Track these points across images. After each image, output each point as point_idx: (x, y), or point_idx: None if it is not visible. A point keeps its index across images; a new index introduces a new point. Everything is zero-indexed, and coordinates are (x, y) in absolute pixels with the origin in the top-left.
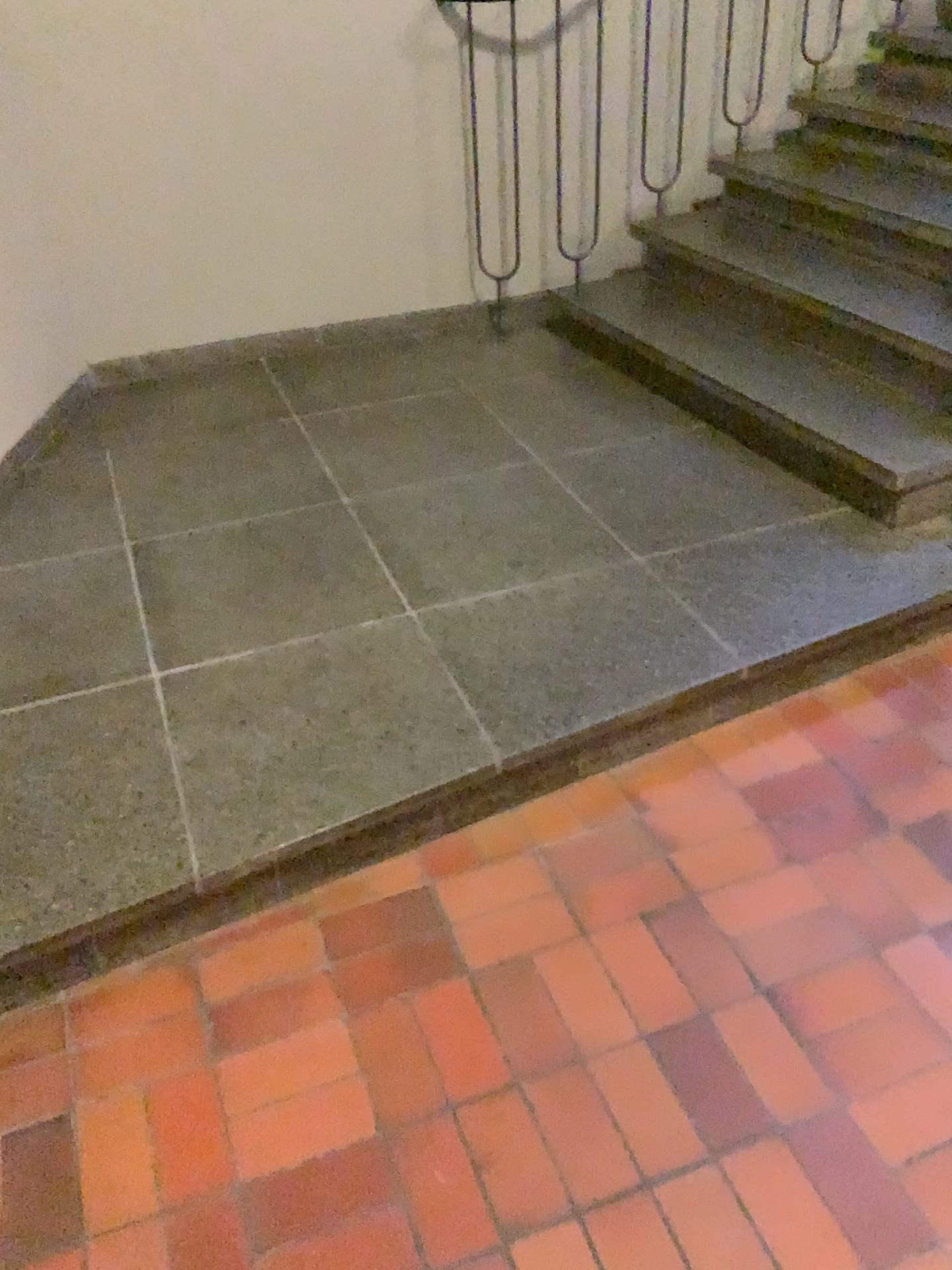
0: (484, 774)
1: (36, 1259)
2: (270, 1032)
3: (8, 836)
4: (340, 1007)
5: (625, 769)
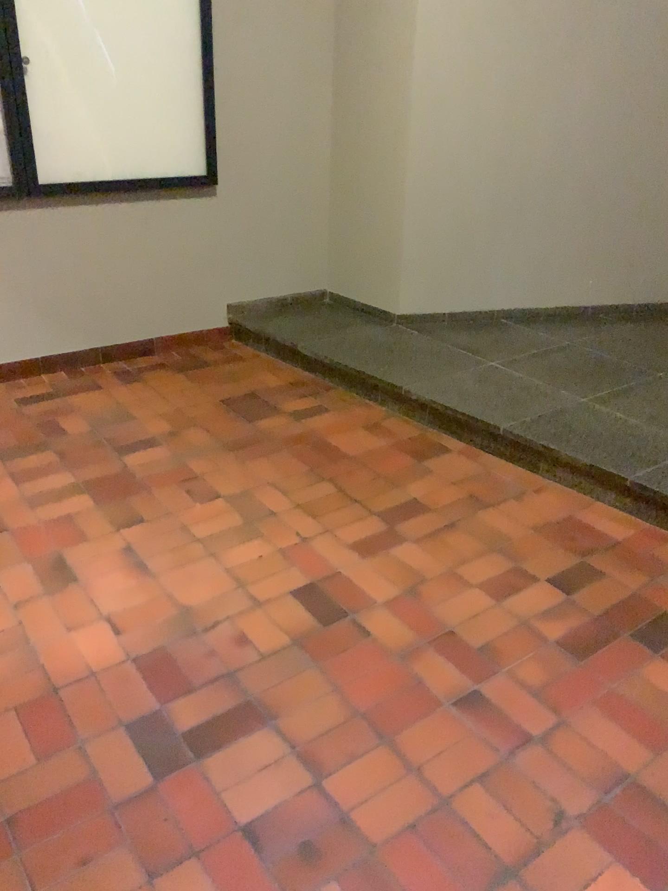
0: (499, 431)
1: (291, 414)
2: (373, 431)
3: (400, 359)
4: (390, 441)
5: (554, 483)
